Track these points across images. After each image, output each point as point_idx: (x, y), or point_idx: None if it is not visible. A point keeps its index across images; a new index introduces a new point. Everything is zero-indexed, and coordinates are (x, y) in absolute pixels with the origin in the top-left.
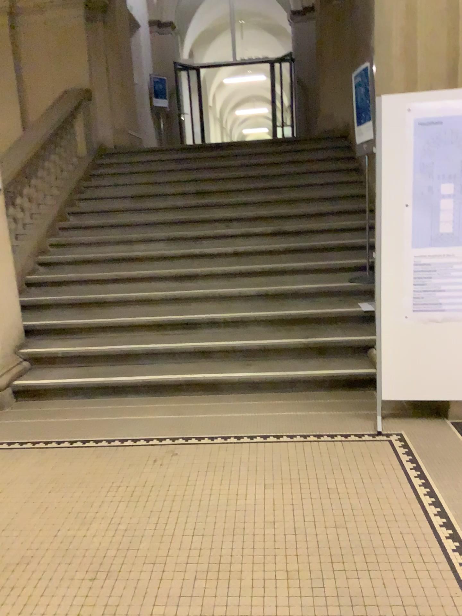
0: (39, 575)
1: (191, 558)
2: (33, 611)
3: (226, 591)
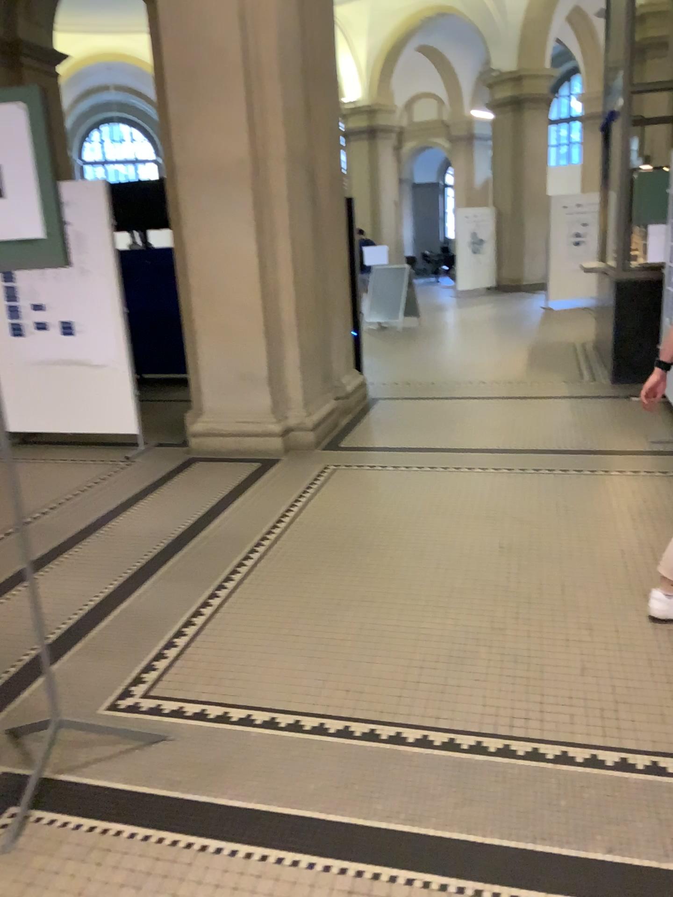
0: (506, 528)
1: (524, 583)
2: (467, 530)
3: (478, 598)
